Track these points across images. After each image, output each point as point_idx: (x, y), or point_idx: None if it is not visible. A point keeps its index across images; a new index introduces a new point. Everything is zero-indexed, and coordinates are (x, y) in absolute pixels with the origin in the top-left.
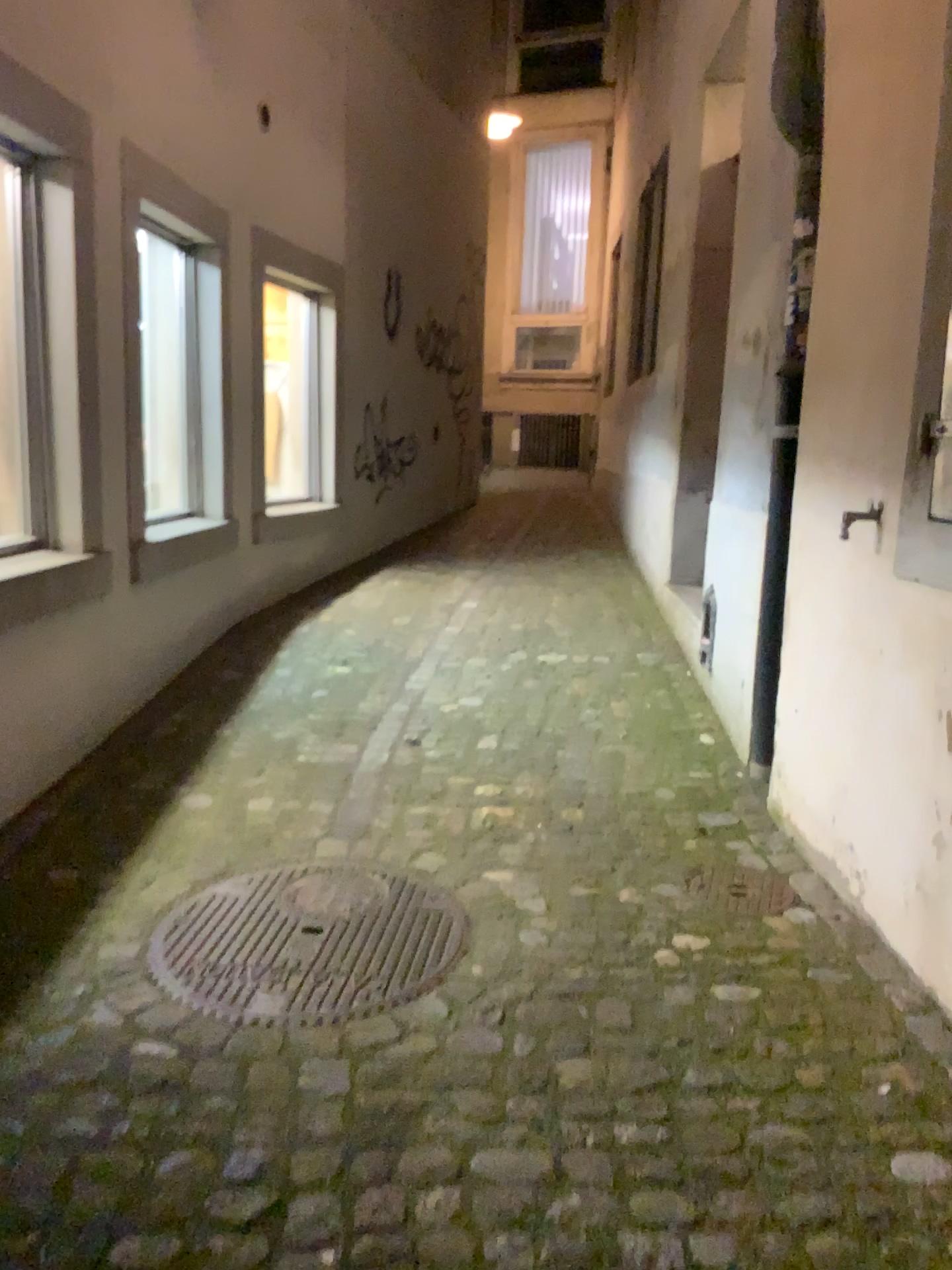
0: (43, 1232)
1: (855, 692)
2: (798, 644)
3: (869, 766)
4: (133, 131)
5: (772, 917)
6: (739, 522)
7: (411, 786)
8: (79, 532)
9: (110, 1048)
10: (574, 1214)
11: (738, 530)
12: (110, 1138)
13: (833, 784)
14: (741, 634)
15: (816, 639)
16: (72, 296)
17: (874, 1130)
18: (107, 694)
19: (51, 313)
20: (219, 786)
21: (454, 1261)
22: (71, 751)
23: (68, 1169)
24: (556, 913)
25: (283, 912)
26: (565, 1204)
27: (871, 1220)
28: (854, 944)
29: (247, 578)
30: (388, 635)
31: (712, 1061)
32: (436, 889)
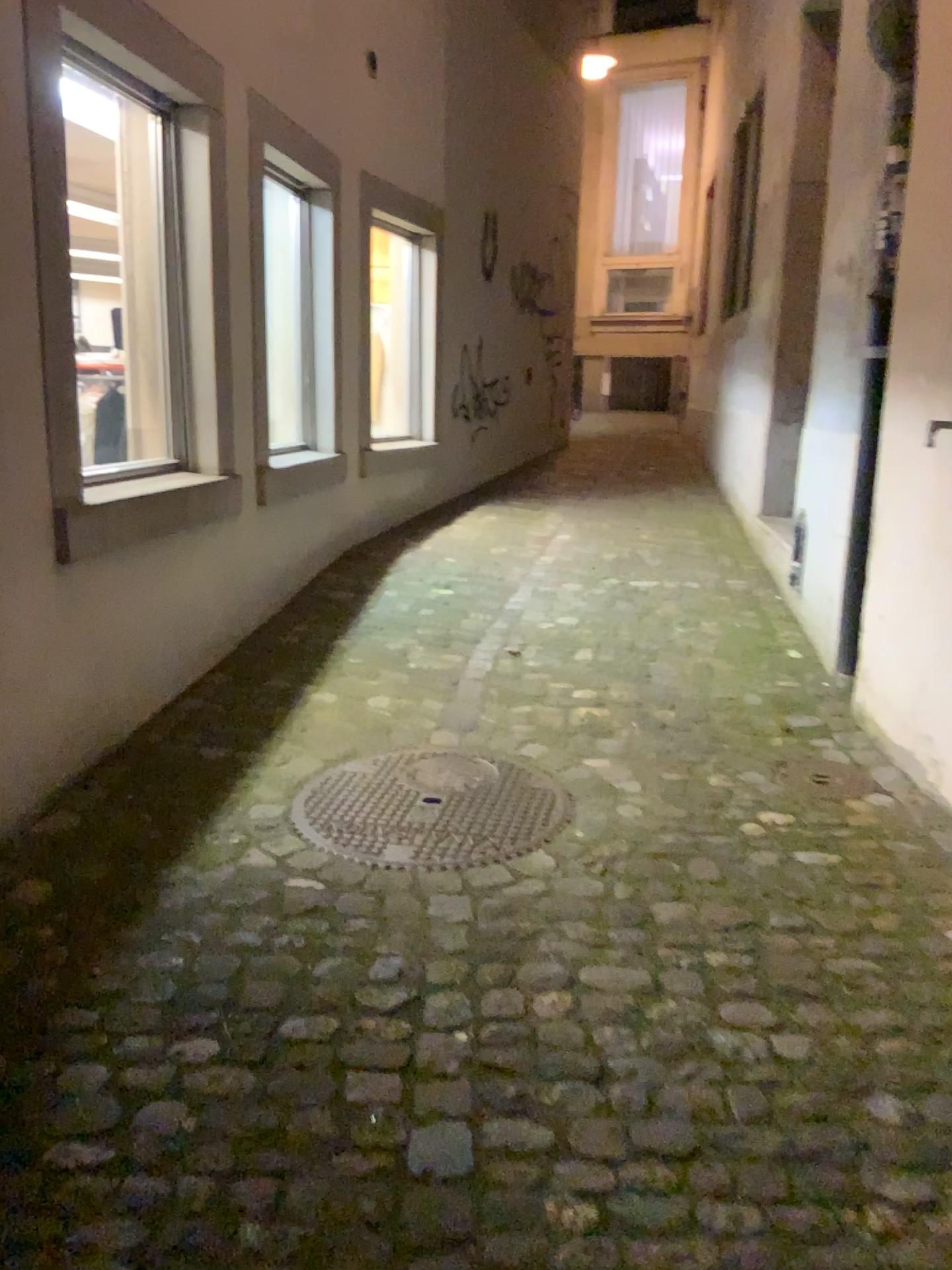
0: (227, 1009)
1: (936, 596)
2: (883, 557)
3: (947, 664)
4: (261, 81)
5: (852, 802)
6: (829, 447)
7: (514, 690)
8: (214, 455)
9: (267, 882)
10: (670, 1015)
11: (828, 456)
12: (274, 946)
13: (913, 685)
14: (829, 555)
15: (900, 551)
16: (209, 236)
17: (939, 967)
18: (237, 604)
19: (189, 252)
20: (340, 686)
21: (569, 1041)
22: (208, 653)
23: (242, 966)
24: (651, 793)
25: (405, 787)
26: (662, 1007)
27: (932, 1031)
28: (928, 826)
29: (355, 508)
30: (487, 562)
31: (793, 910)
32: (541, 772)
